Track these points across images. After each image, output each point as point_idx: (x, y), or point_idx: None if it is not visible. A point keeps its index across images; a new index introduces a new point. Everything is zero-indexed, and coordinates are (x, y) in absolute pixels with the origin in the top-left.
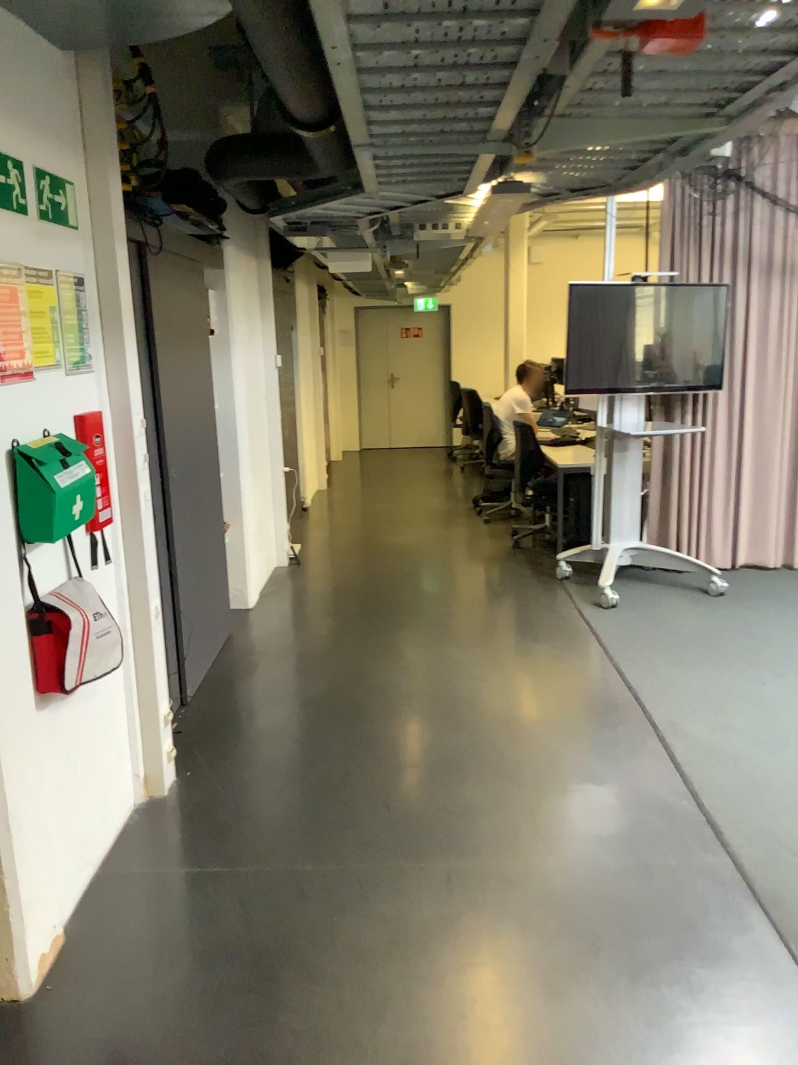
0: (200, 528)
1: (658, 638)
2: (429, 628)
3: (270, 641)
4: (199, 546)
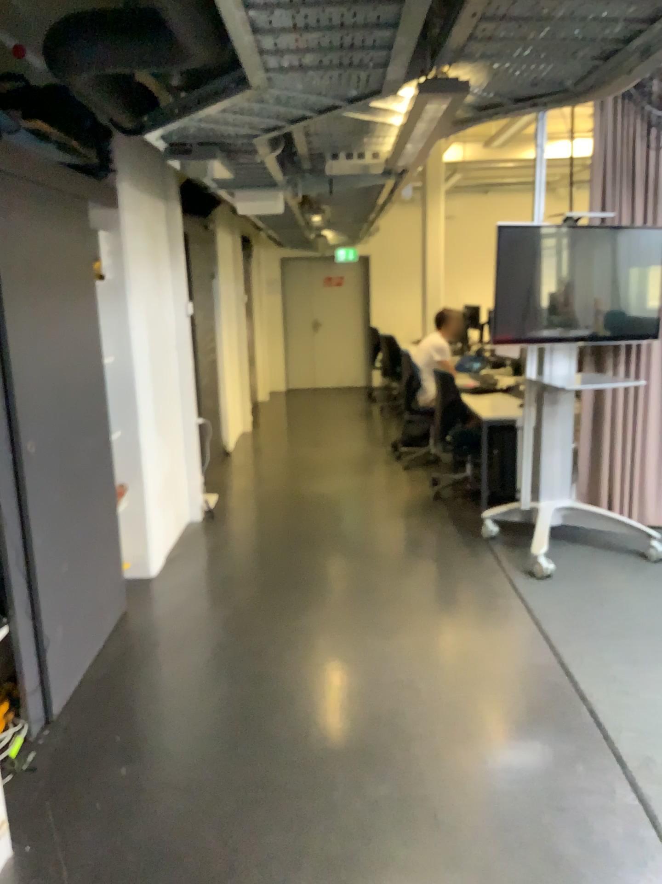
0: (81, 501)
1: (602, 618)
2: (346, 603)
3: (167, 622)
4: (77, 524)
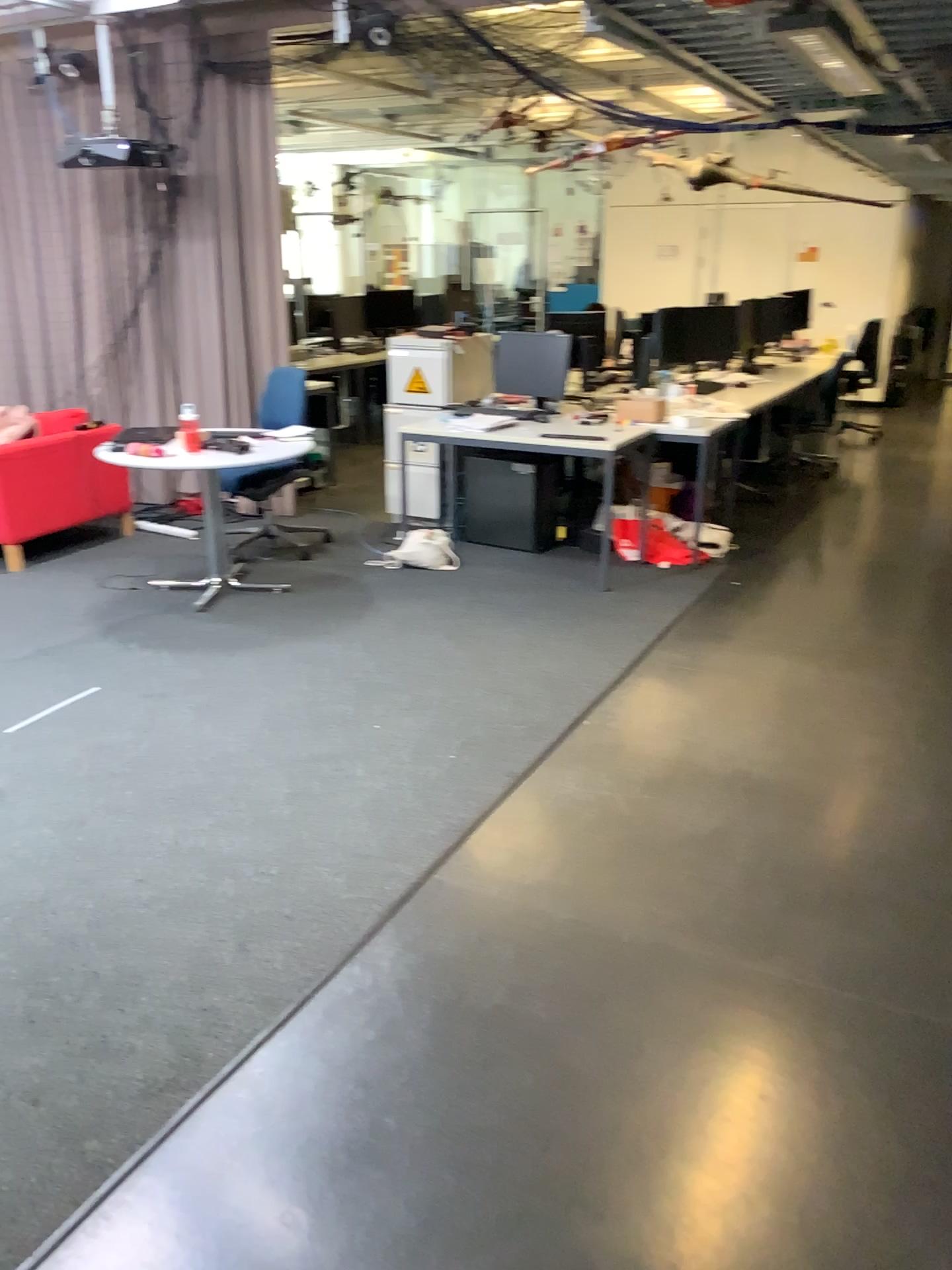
0: None
1: None
2: None
3: None
4: None
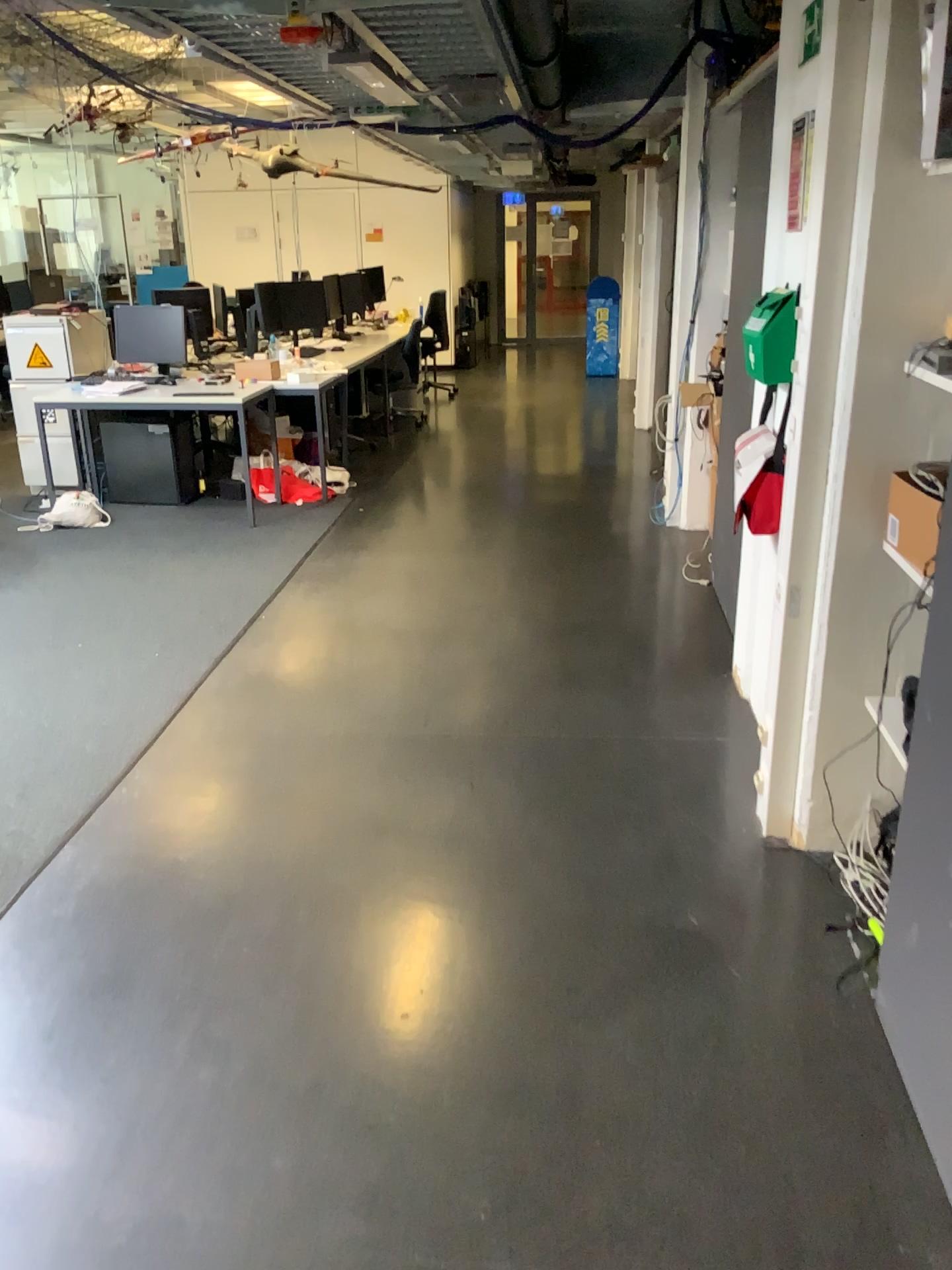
0: None
1: None
2: None
3: None
4: None
